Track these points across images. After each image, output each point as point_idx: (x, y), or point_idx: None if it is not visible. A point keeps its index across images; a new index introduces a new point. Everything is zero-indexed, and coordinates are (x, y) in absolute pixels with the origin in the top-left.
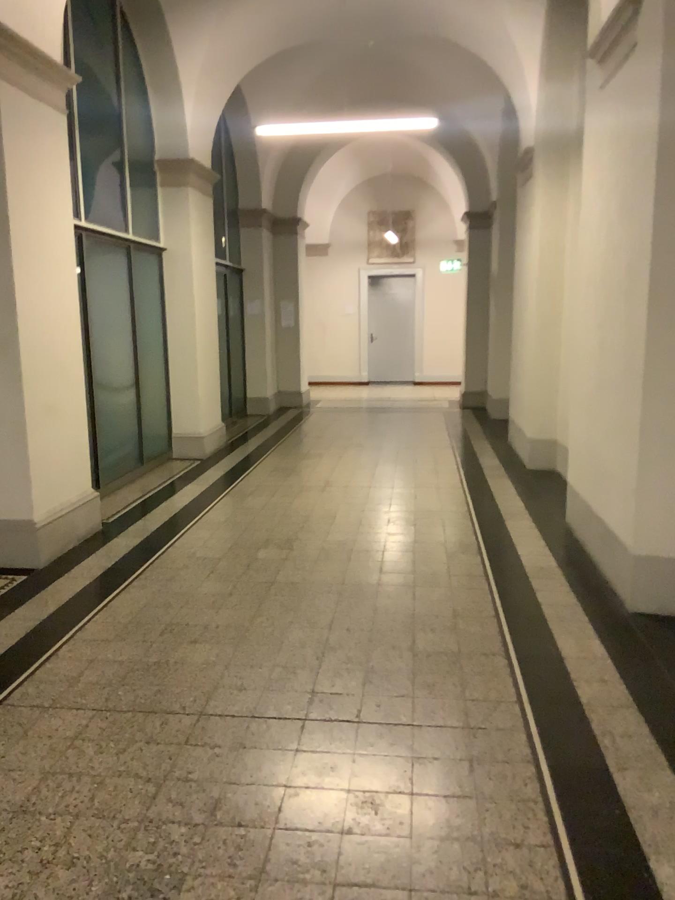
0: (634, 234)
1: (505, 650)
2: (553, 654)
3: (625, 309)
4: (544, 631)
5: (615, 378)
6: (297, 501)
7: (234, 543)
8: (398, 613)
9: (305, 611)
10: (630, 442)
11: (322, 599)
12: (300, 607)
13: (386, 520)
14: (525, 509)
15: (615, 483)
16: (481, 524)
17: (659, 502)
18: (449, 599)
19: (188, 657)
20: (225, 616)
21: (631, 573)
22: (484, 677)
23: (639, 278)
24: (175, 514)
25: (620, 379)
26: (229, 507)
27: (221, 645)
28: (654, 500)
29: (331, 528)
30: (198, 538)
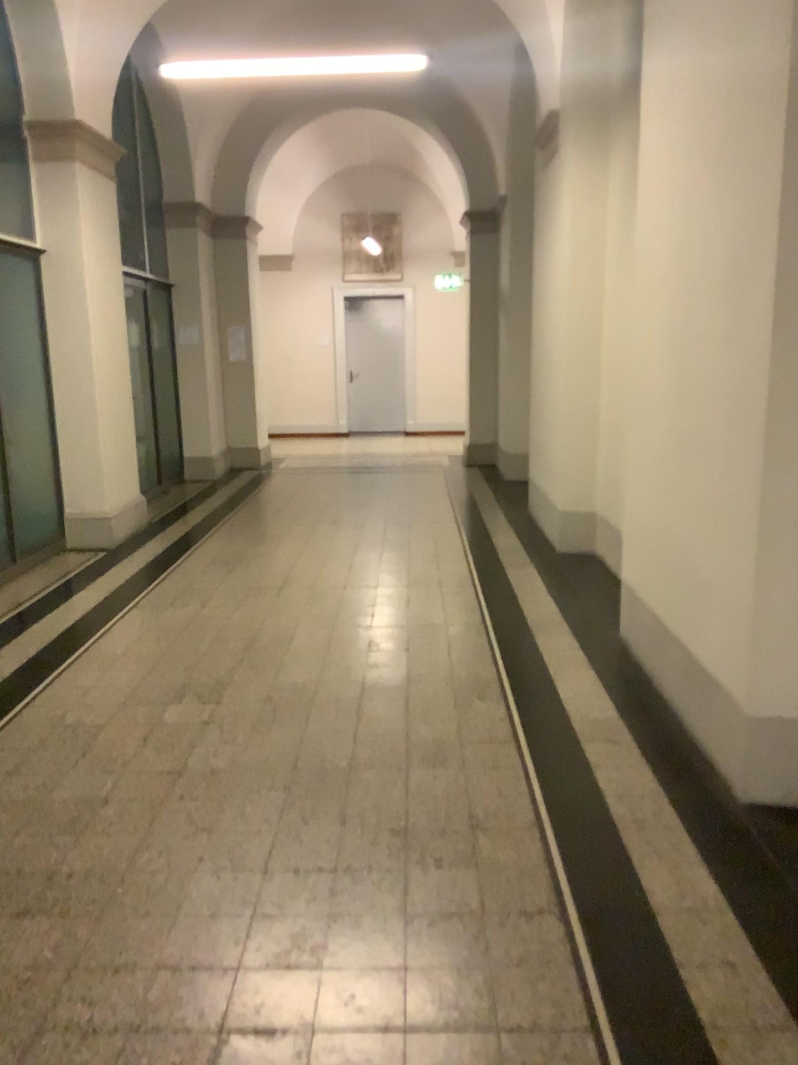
0: (743, 204)
1: (558, 902)
2: (639, 911)
3: (726, 326)
4: (617, 857)
5: (709, 435)
6: (236, 615)
7: (130, 695)
8: (379, 828)
9: (226, 830)
10: (738, 537)
11: (258, 804)
12: (219, 822)
13: (365, 644)
14: (562, 621)
15: (709, 598)
16: (503, 645)
17: (791, 634)
18: (460, 793)
19: (2, 953)
20: (89, 851)
21: (742, 742)
22: (529, 973)
23: (753, 275)
24: (47, 646)
25: (718, 436)
26: (134, 629)
27: (68, 920)
28: (782, 631)
29: (282, 661)
30: (74, 688)
